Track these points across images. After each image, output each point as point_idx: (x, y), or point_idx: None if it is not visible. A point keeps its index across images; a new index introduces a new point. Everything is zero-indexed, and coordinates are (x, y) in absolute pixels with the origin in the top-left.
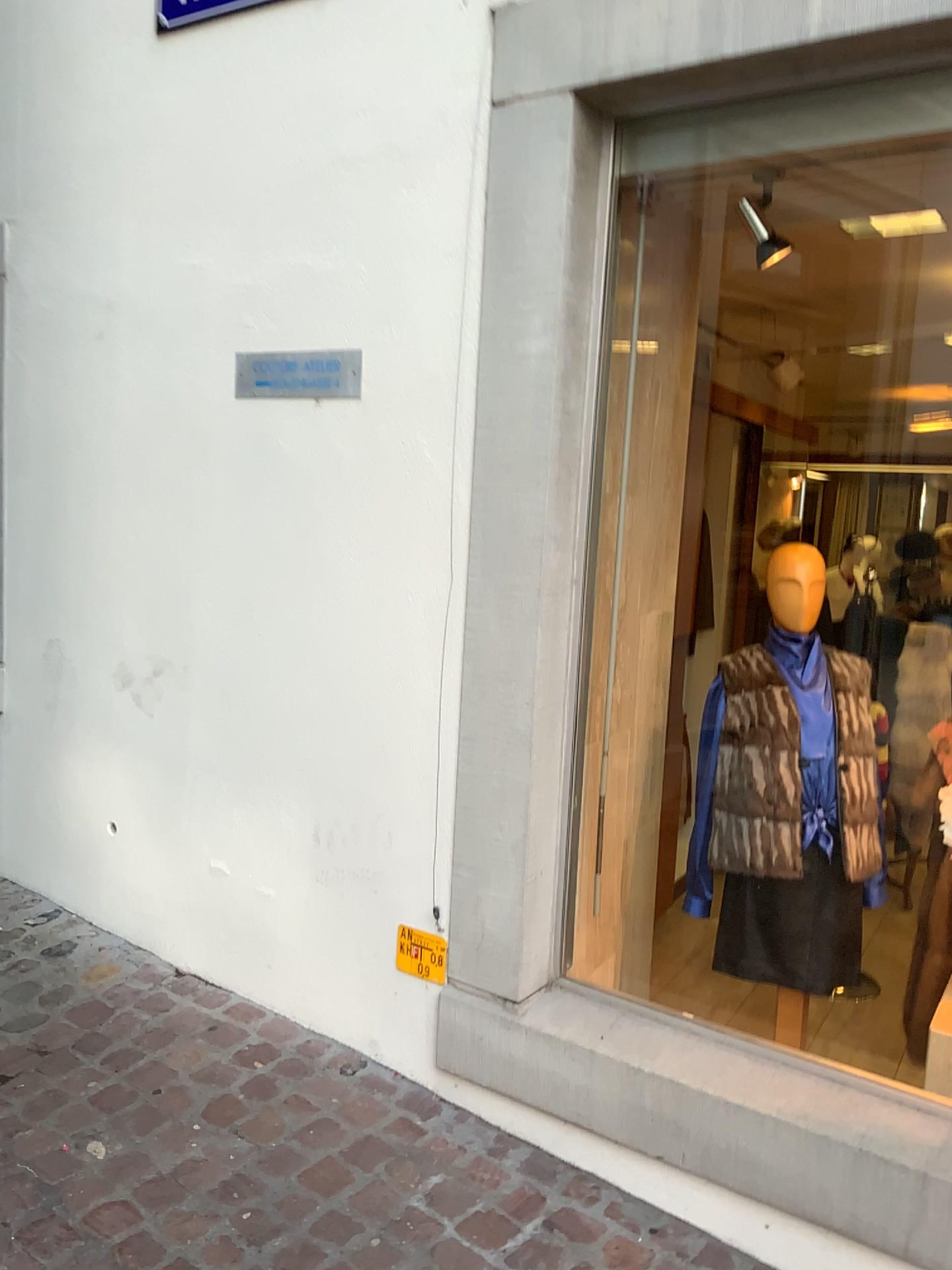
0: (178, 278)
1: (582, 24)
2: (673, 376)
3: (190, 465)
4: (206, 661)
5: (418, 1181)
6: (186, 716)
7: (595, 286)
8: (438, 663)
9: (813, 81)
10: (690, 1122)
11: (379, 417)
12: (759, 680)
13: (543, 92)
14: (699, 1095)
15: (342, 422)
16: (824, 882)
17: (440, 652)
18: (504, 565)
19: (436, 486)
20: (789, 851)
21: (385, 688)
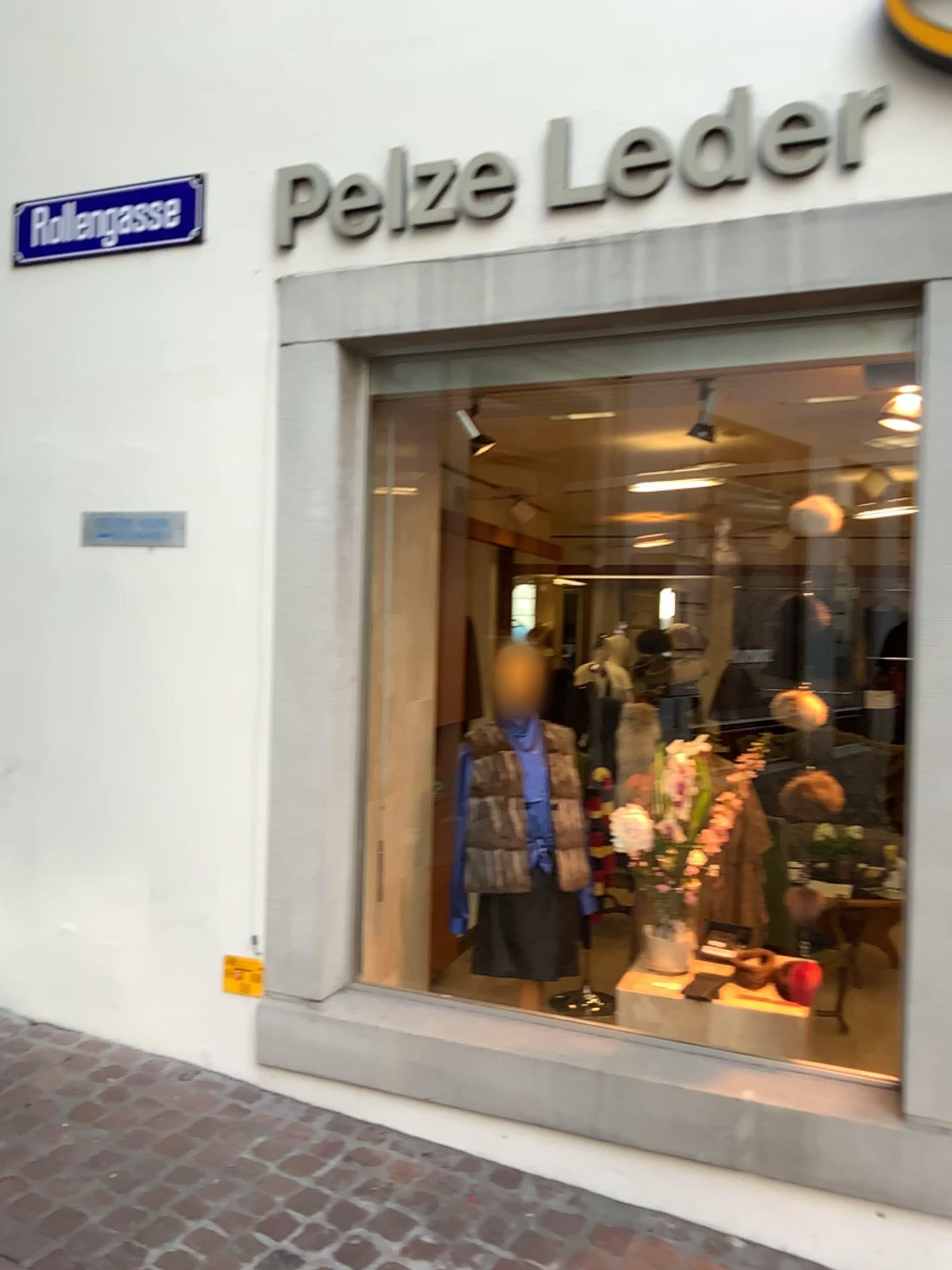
0: (30, 452)
1: (341, 296)
2: (422, 524)
3: (41, 598)
4: (56, 757)
5: (247, 1139)
6: (37, 803)
7: (358, 469)
8: (250, 745)
9: (494, 344)
10: (447, 1067)
11: (199, 562)
12: (494, 748)
13: (315, 339)
14: (453, 1045)
15: (170, 565)
16: (548, 897)
17: (252, 737)
18: (299, 669)
19: (245, 613)
20: (521, 875)
21: (208, 767)
